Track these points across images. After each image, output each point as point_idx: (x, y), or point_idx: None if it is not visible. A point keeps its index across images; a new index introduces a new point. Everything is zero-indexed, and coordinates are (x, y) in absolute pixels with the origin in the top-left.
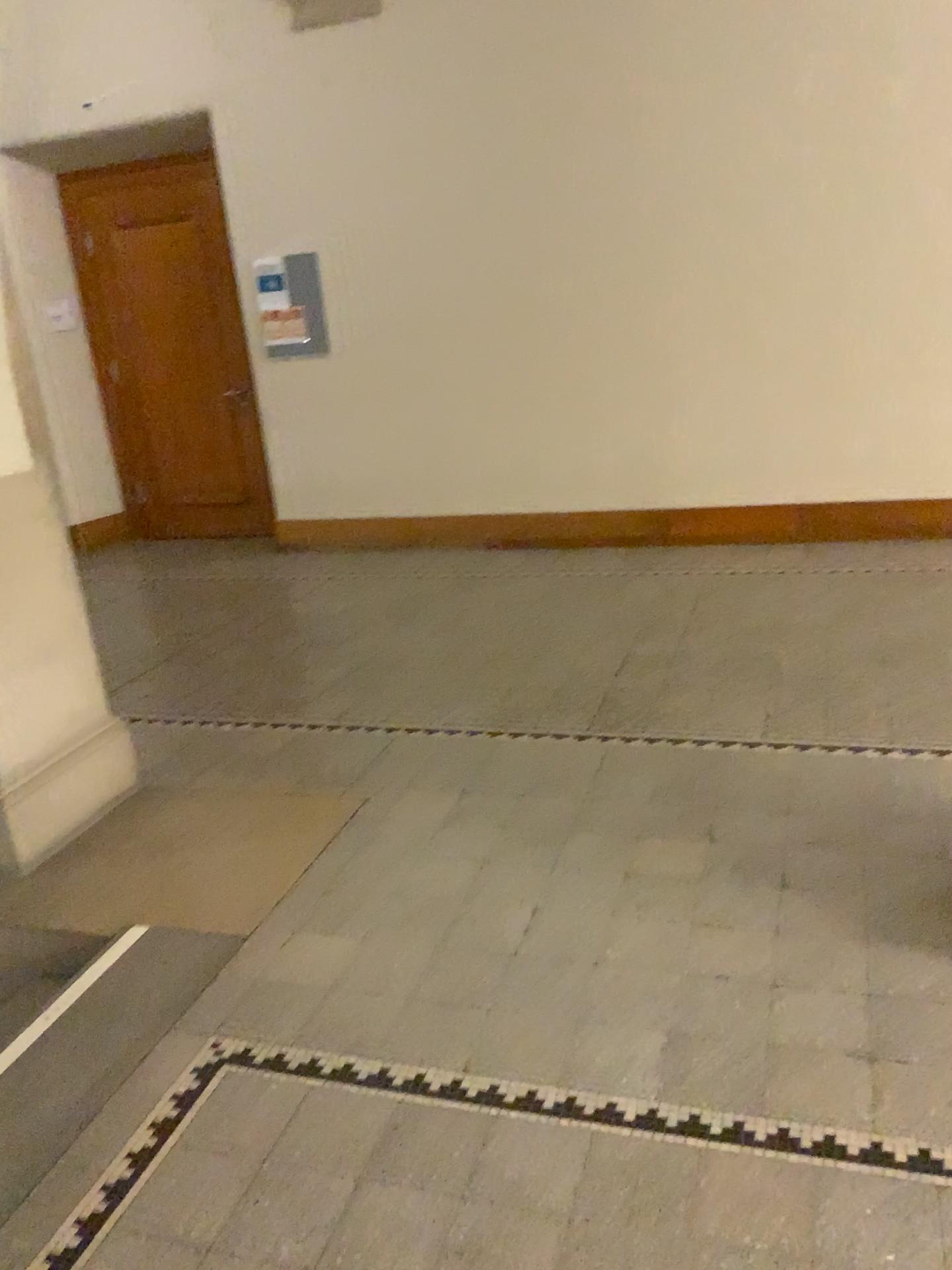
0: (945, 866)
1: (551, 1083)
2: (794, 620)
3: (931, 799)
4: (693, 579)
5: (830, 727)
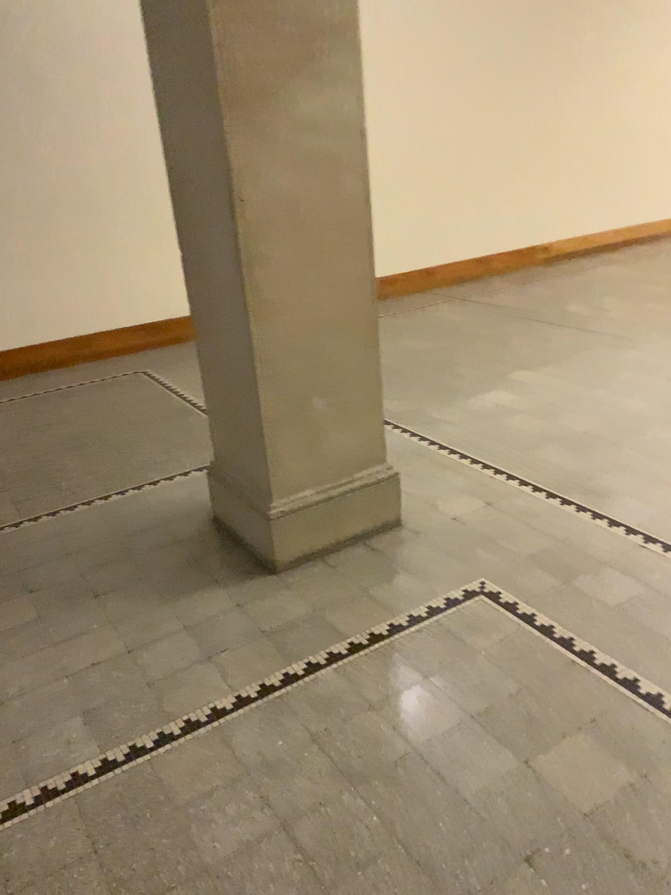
0: (177, 547)
1: (18, 791)
2: None
3: (148, 515)
4: None
5: (62, 498)
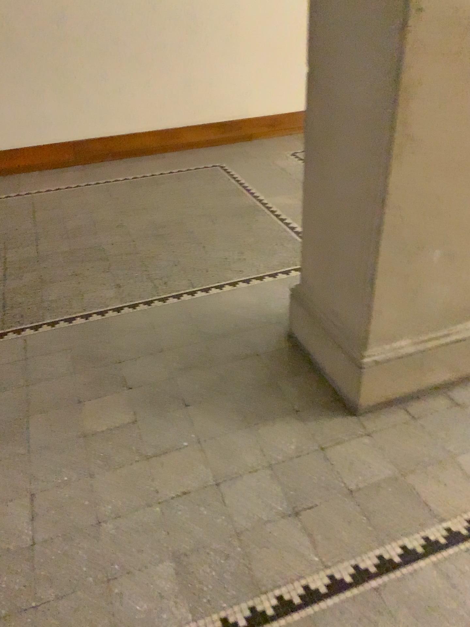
0: (258, 362)
1: None
2: (97, 217)
3: (230, 320)
4: (20, 198)
5: (153, 286)
